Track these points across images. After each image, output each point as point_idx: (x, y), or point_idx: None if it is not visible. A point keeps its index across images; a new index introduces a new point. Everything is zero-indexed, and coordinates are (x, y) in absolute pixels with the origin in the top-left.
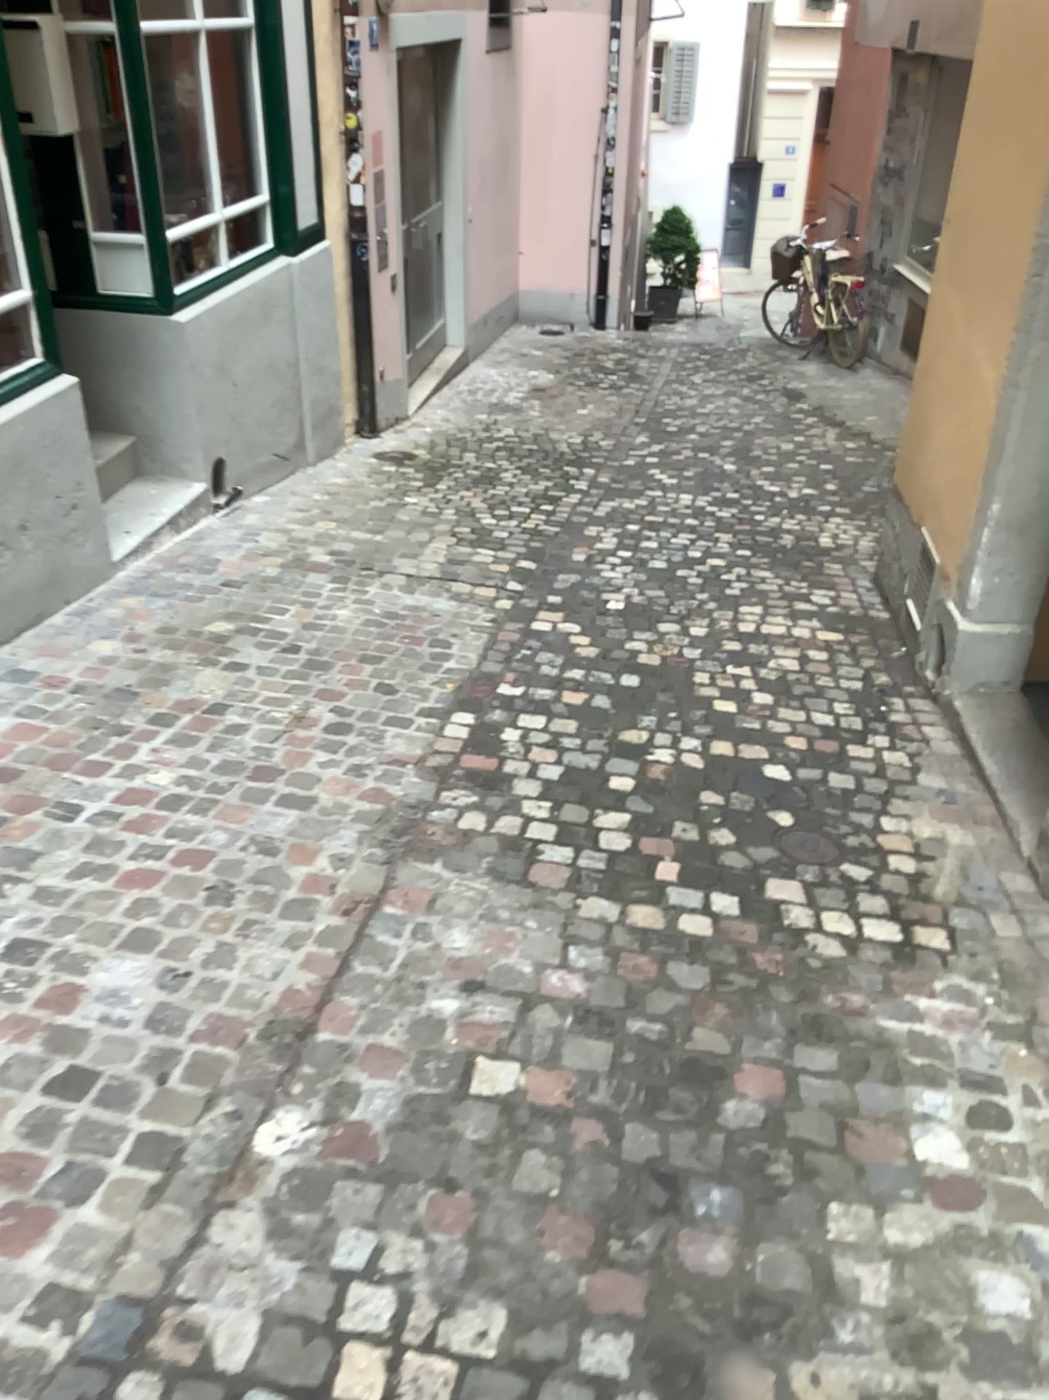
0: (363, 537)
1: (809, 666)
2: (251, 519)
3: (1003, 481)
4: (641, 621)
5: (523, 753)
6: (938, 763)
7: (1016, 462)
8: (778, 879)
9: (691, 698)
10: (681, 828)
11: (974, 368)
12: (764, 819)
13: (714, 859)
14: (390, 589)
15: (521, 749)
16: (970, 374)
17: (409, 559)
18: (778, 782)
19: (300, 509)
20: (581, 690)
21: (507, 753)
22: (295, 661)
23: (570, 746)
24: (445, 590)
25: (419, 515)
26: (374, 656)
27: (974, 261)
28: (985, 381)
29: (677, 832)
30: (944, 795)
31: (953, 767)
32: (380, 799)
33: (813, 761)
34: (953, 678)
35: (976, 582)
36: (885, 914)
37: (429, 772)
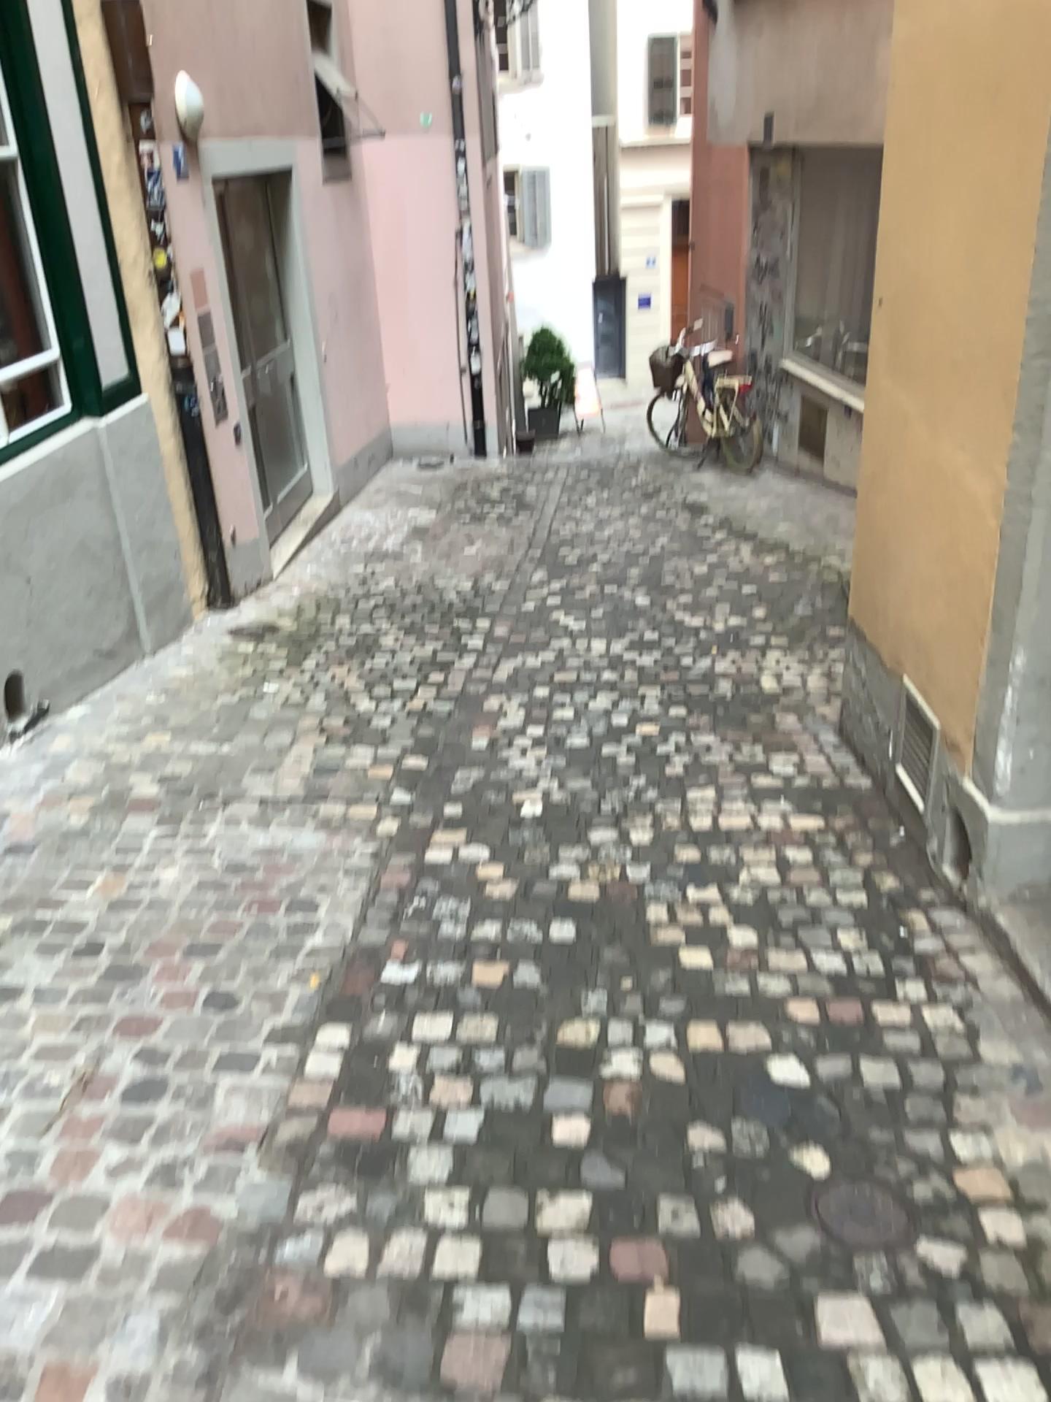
0: (205, 751)
1: (791, 876)
2: (61, 746)
3: (1023, 624)
4: (566, 832)
5: (423, 1091)
6: (998, 1017)
7: (1039, 599)
8: (829, 1293)
9: (646, 951)
10: (667, 1208)
11: (953, 479)
12: (783, 1166)
13: (727, 1269)
14: (238, 826)
15: (419, 1085)
16: (948, 487)
17: (264, 777)
18: (791, 1089)
19: (125, 722)
20: (496, 960)
21: (398, 1095)
22: (95, 971)
23: (488, 1068)
24: (310, 817)
25: (277, 711)
26: (208, 944)
27: (933, 346)
28: (972, 496)
29: (662, 1220)
30: (1024, 1077)
31: (1021, 1024)
32: (203, 1229)
33: (831, 1040)
34: (984, 879)
35: (1001, 756)
36: (1009, 1349)
37: (281, 1154)
